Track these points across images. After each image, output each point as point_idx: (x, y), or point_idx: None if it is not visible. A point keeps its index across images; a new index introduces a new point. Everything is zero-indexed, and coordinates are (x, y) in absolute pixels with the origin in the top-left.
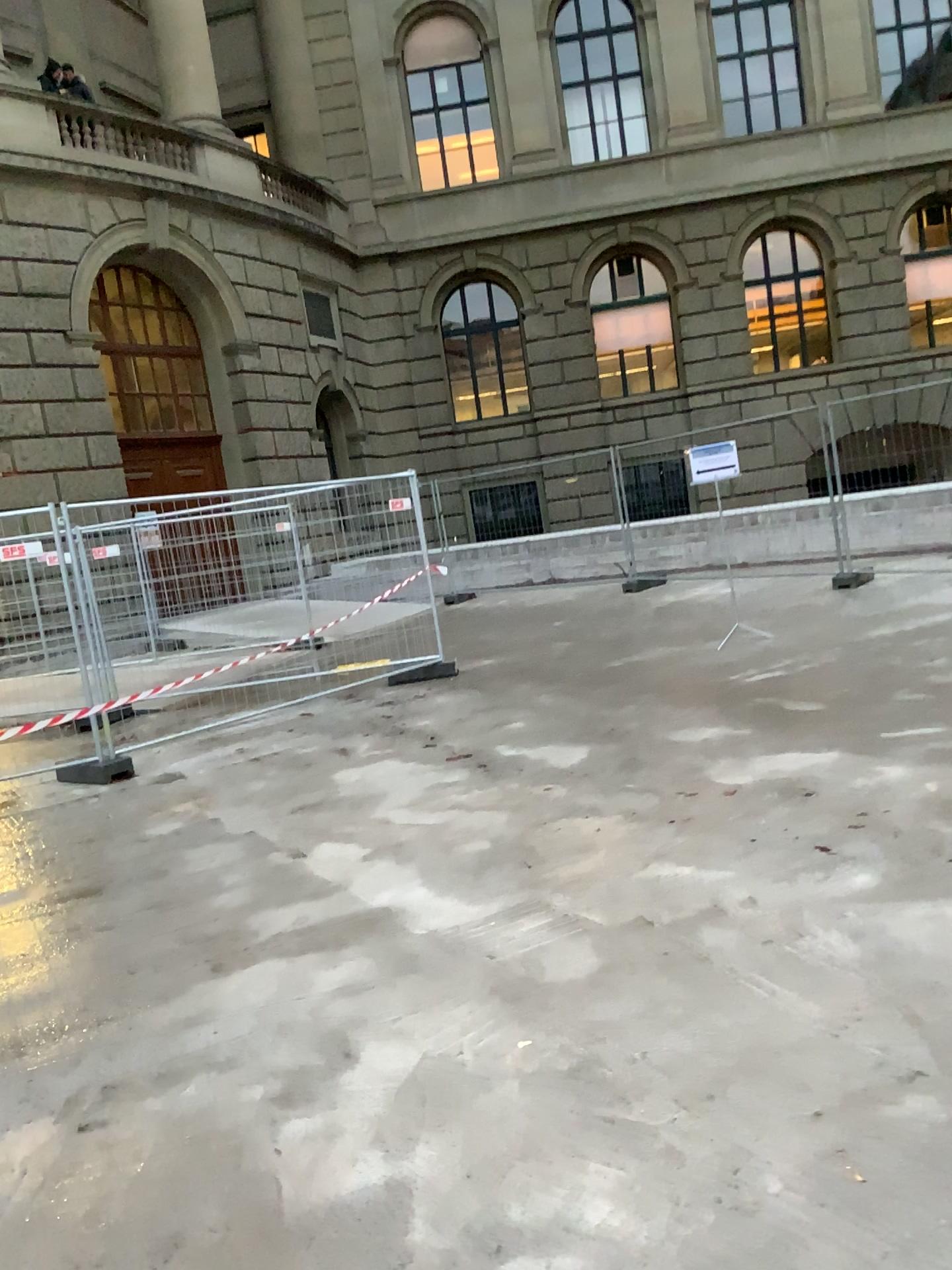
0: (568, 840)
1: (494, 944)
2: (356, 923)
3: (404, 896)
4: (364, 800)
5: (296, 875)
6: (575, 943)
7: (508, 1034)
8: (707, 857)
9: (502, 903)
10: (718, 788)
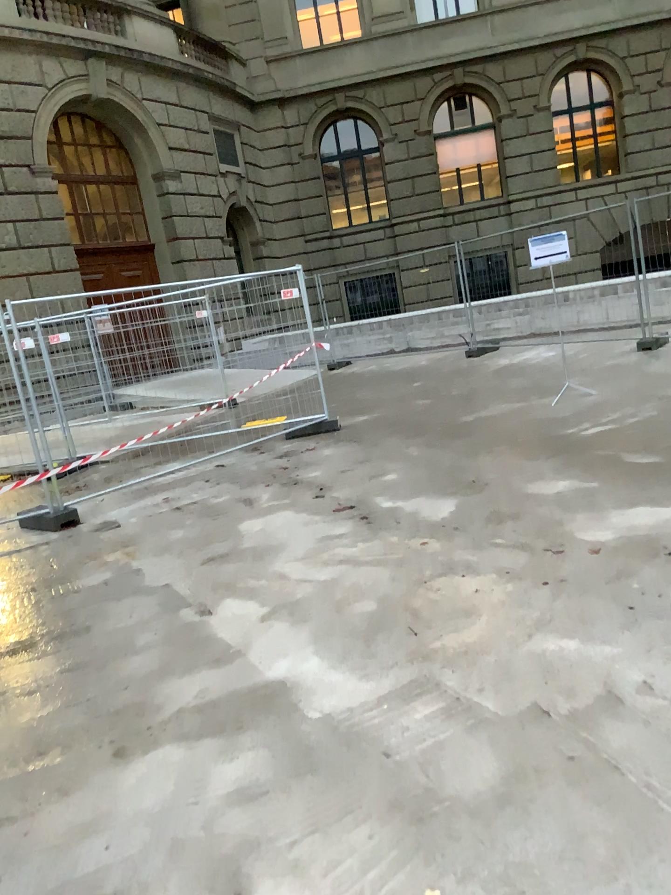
0: (450, 604)
1: (389, 738)
2: (254, 702)
3: (299, 667)
4: (264, 553)
5: (202, 638)
6: (472, 742)
7: (414, 882)
8: (588, 630)
9: (393, 682)
10: (582, 547)
